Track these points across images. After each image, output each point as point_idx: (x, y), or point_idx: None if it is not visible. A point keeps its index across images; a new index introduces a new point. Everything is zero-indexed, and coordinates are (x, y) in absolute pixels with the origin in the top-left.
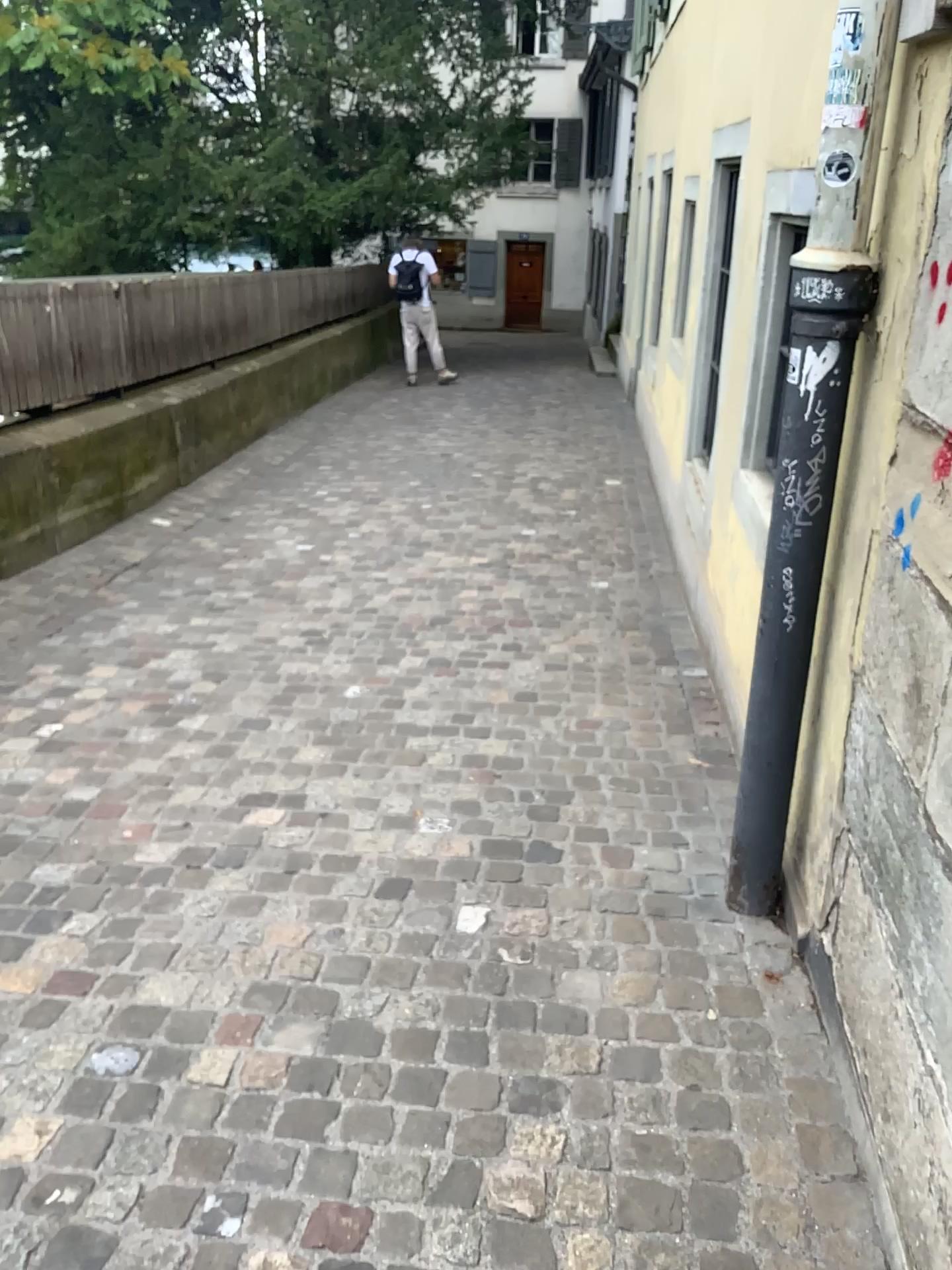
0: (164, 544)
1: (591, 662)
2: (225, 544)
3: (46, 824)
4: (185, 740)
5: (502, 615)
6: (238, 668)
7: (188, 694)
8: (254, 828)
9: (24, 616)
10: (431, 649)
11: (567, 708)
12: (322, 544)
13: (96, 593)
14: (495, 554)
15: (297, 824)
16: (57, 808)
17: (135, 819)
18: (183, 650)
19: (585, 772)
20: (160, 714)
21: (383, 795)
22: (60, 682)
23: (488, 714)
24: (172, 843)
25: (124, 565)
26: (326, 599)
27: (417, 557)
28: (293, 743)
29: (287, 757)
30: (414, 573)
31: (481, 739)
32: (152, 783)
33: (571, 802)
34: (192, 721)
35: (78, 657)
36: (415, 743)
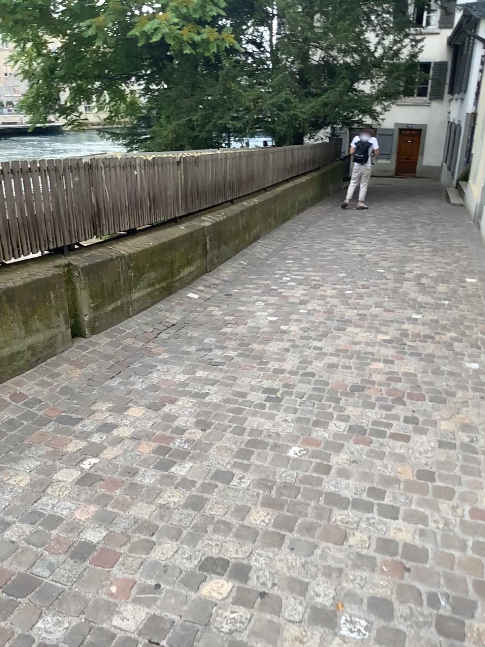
0: (192, 310)
1: (473, 444)
2: (226, 313)
3: (59, 568)
4: (172, 489)
5: (402, 390)
6: (219, 420)
7: (183, 441)
8: (206, 603)
9: (101, 360)
10: (352, 416)
11: (458, 492)
12: (284, 317)
13: (145, 345)
14: (395, 334)
15: (240, 604)
16: (71, 551)
17: (121, 574)
18: (187, 400)
19: (481, 576)
20: (161, 458)
21: (311, 577)
22: (106, 420)
23: (395, 490)
24: (143, 608)
25: (166, 324)
26: (283, 363)
27: (343, 333)
28: (247, 502)
29: (241, 517)
30: (341, 346)
31: (391, 521)
32: (142, 532)
33: (473, 615)
34: (180, 469)
35: (122, 398)
36: (338, 515)
